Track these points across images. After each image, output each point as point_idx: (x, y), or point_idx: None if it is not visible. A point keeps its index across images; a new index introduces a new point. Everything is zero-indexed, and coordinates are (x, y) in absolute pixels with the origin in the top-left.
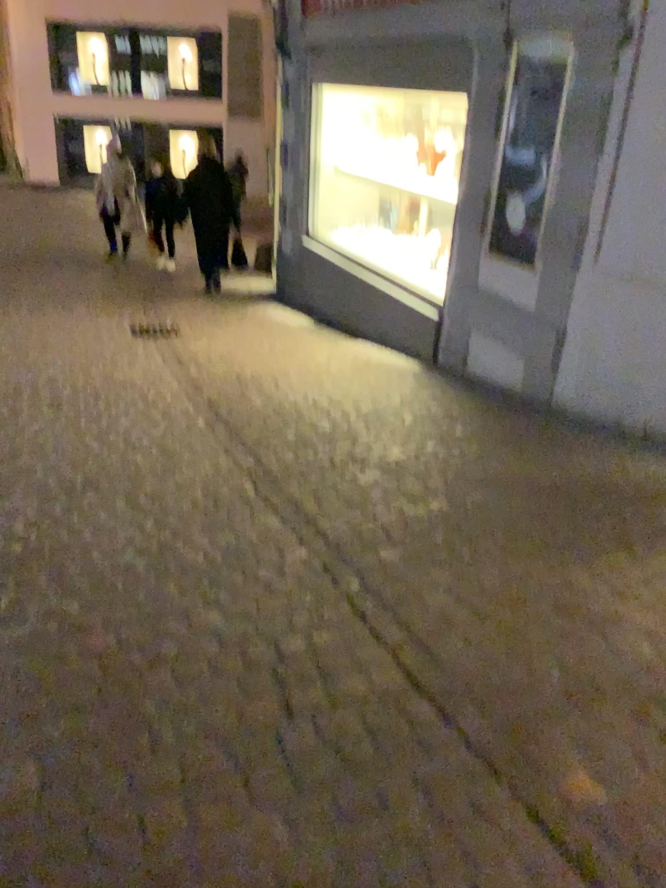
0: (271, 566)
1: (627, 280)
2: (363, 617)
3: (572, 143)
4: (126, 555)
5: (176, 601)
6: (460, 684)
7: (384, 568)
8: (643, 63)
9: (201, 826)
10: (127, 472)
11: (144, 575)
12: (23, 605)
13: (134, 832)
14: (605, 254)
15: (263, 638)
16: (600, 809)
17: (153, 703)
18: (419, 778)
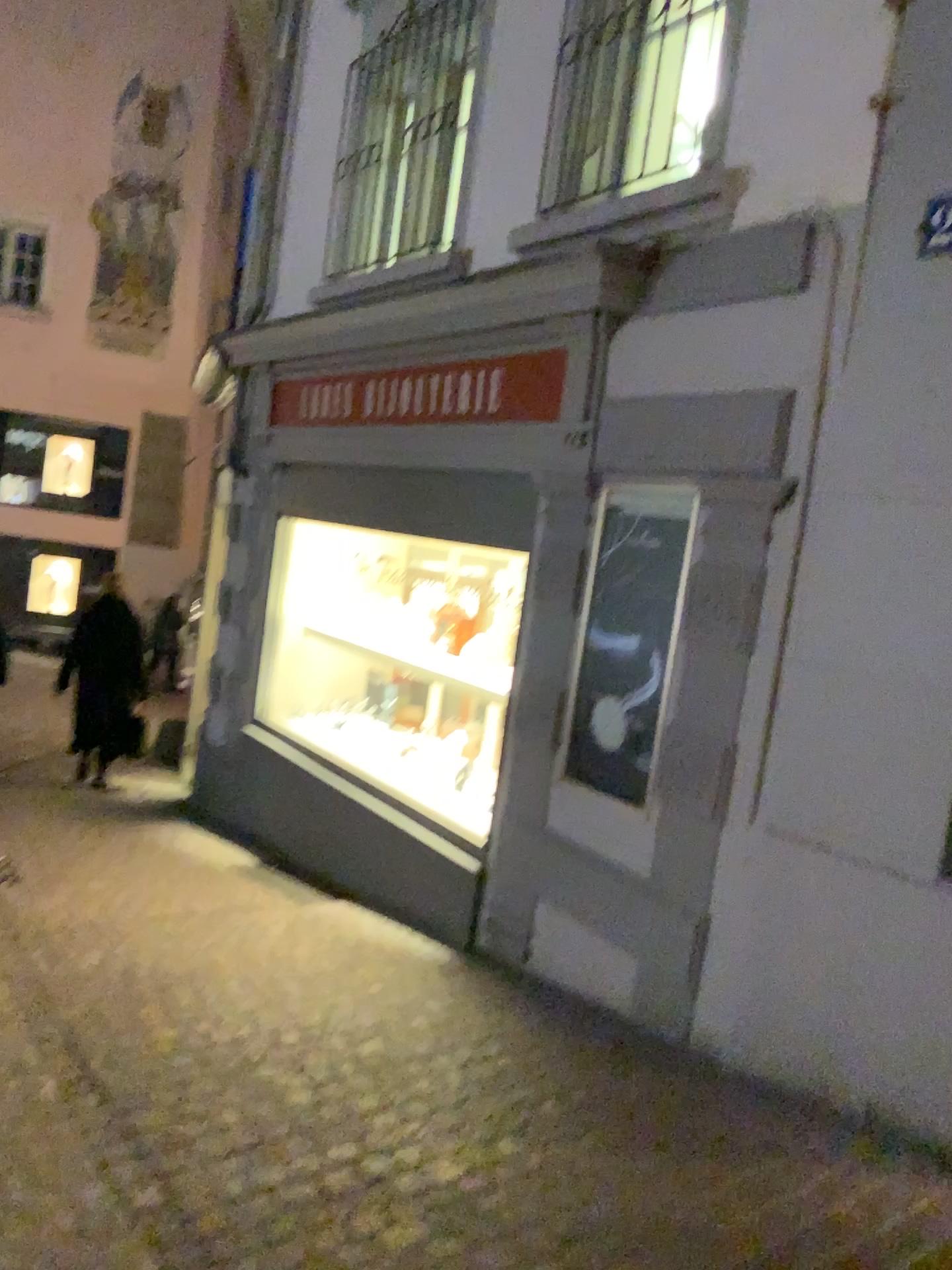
0: None
1: (813, 848)
2: None
3: (704, 633)
4: None
5: None
6: None
7: None
8: (811, 534)
9: None
10: None
11: None
12: None
13: None
14: (771, 804)
15: None
16: None
17: None
18: None
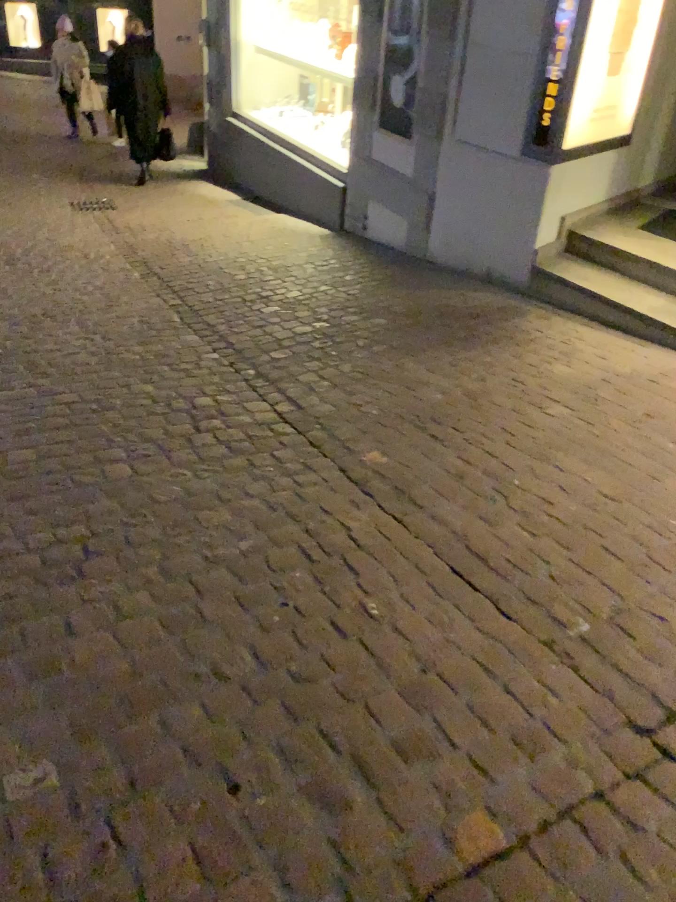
0: (189, 360)
1: (474, 147)
2: (252, 384)
3: (435, 30)
4: (82, 354)
5: (120, 378)
6: (311, 415)
7: (272, 360)
8: None
9: (137, 471)
10: (78, 305)
11: (96, 365)
12: (9, 380)
13: (97, 472)
14: (459, 126)
15: (180, 394)
16: (380, 462)
17: (106, 422)
18: (274, 452)
